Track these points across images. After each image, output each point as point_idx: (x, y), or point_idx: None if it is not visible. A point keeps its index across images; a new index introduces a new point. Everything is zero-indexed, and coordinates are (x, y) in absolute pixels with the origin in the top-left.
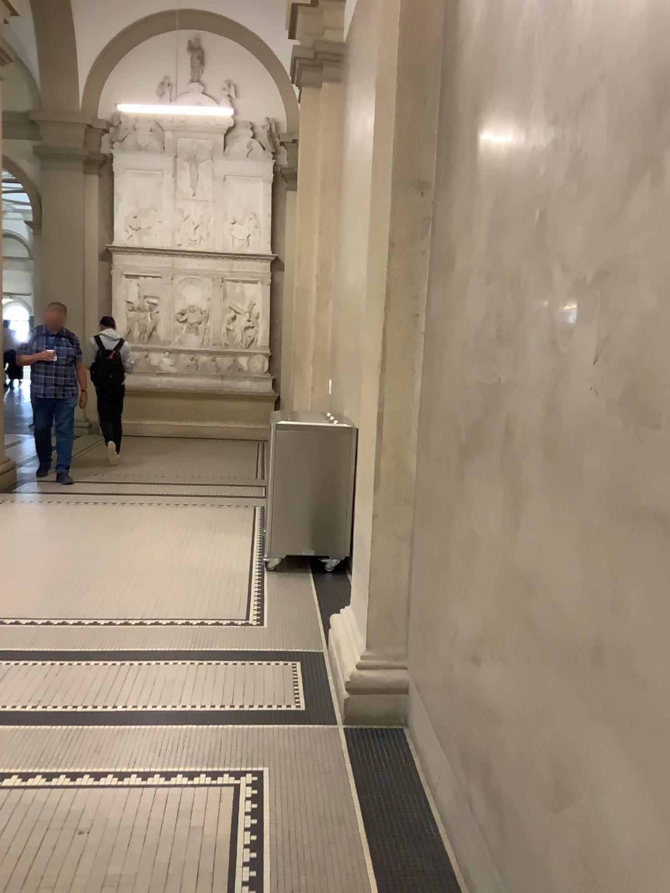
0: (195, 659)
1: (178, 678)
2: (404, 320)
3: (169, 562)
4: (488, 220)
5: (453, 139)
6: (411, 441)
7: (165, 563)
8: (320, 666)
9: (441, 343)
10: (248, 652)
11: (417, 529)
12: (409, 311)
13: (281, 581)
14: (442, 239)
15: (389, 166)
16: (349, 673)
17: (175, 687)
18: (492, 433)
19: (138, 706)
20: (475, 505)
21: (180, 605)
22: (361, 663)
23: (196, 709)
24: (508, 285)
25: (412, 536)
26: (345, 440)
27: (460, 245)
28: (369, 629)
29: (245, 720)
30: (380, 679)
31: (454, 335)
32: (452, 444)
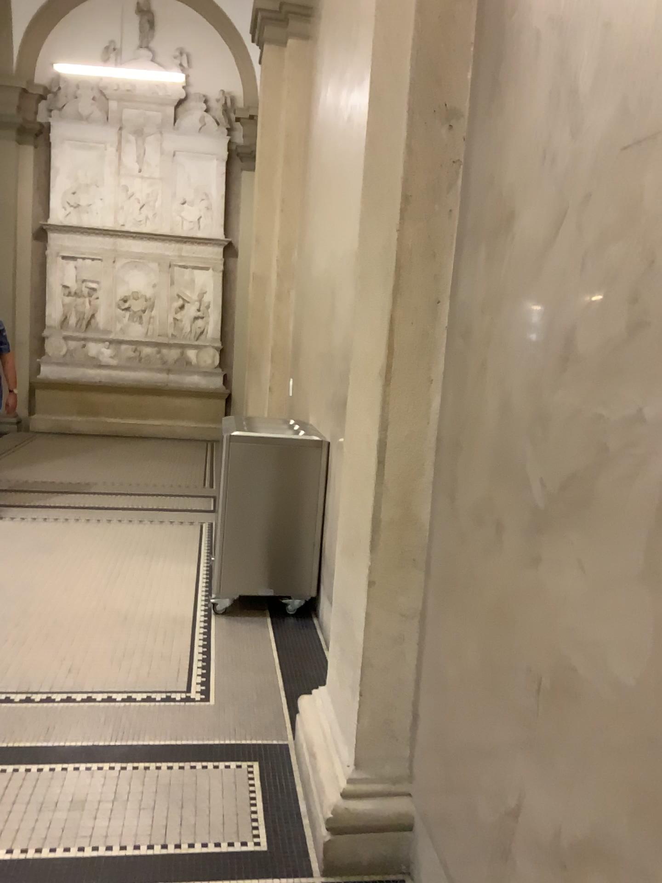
0: (115, 760)
1: (89, 797)
2: (419, 310)
3: (92, 606)
4: (597, 143)
5: (514, 36)
6: (423, 481)
7: (86, 607)
8: (285, 771)
9: (483, 344)
10: (188, 745)
11: (429, 604)
12: (428, 297)
13: (231, 632)
14: (487, 190)
15: (404, 87)
16: (329, 804)
17: (84, 812)
18: (611, 502)
19: (25, 853)
20: (564, 614)
21: (102, 671)
22: (346, 788)
23: (111, 857)
24: (657, 246)
25: (422, 614)
26: (314, 457)
27: (526, 193)
28: (359, 741)
29: (181, 876)
30: (373, 813)
31: (514, 334)
32: (507, 499)
